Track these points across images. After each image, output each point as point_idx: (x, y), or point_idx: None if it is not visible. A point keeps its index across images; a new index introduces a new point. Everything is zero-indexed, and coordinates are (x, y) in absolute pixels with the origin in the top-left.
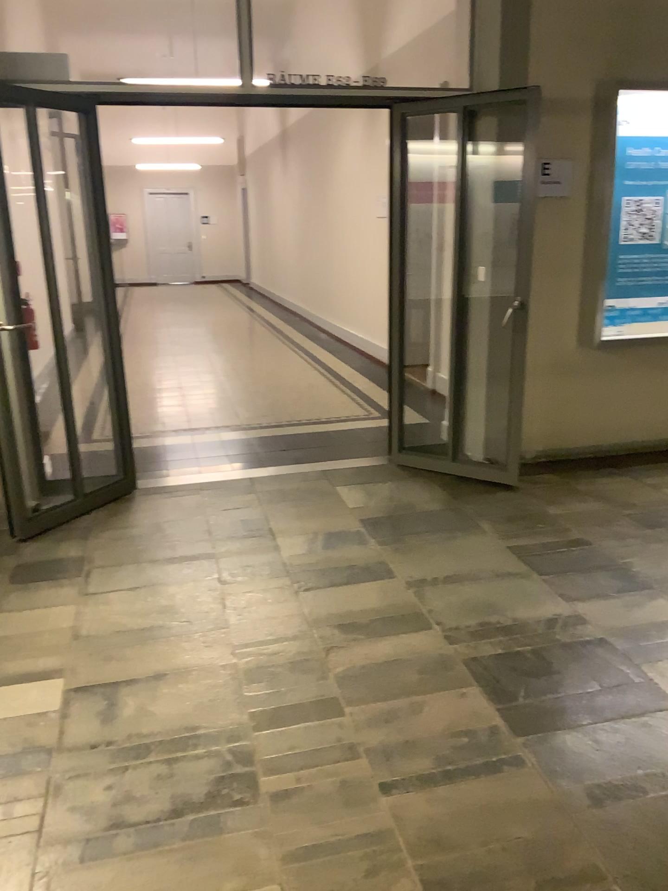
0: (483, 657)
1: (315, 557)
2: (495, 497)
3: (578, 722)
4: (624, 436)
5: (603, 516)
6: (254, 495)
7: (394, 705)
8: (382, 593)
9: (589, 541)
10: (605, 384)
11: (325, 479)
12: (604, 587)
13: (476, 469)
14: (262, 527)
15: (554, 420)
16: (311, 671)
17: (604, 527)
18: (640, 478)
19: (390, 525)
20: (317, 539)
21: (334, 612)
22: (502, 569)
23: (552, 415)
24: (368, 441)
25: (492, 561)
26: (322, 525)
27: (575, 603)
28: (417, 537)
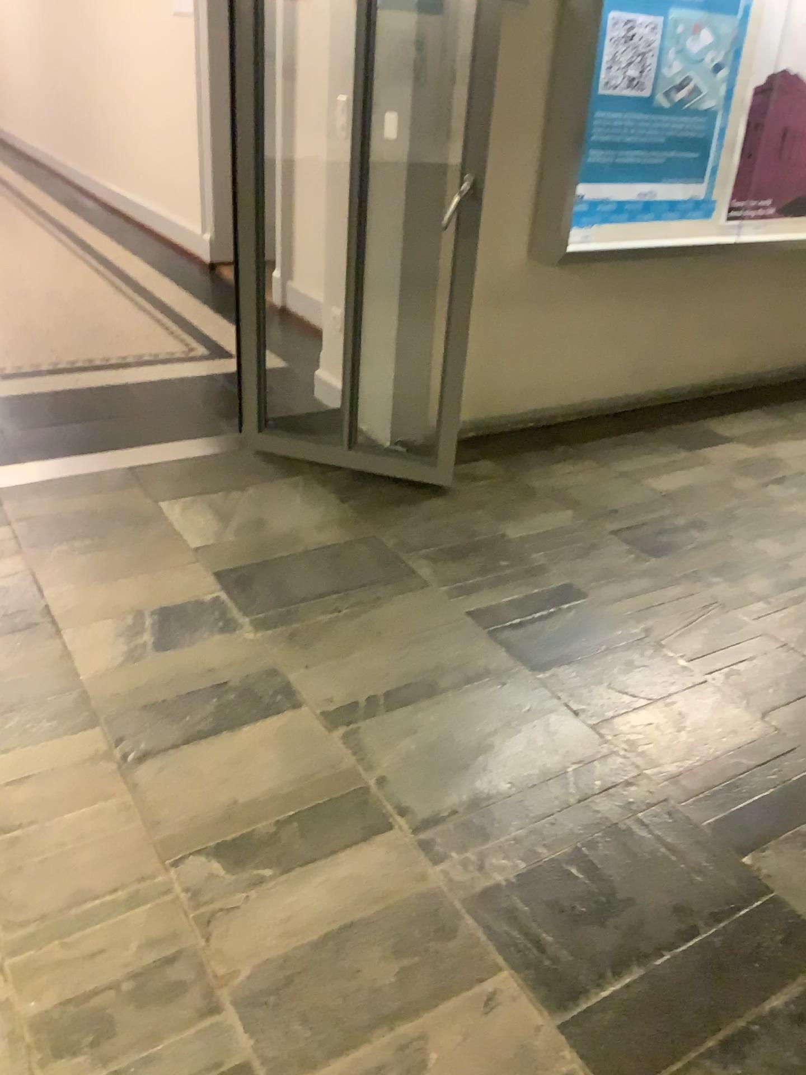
0: (496, 886)
1: (146, 673)
2: (421, 510)
3: (704, 1035)
4: (580, 396)
5: (588, 540)
6: (10, 533)
7: (366, 1065)
8: (284, 748)
9: (585, 593)
10: (561, 321)
11: (140, 490)
12: (636, 687)
13: (385, 460)
14: (31, 607)
15: (490, 376)
16: (179, 991)
17: (596, 561)
18: (612, 465)
19: (270, 585)
20: (143, 629)
21: (202, 810)
22: (473, 665)
23: (488, 369)
24: (203, 410)
25: (453, 650)
26: (148, 592)
27: (606, 730)
28: (320, 606)
